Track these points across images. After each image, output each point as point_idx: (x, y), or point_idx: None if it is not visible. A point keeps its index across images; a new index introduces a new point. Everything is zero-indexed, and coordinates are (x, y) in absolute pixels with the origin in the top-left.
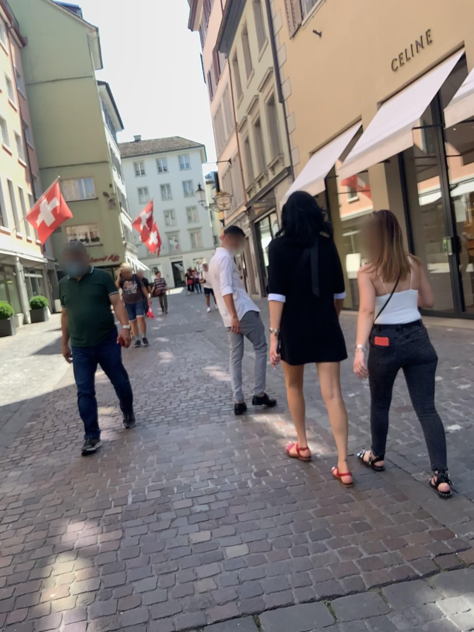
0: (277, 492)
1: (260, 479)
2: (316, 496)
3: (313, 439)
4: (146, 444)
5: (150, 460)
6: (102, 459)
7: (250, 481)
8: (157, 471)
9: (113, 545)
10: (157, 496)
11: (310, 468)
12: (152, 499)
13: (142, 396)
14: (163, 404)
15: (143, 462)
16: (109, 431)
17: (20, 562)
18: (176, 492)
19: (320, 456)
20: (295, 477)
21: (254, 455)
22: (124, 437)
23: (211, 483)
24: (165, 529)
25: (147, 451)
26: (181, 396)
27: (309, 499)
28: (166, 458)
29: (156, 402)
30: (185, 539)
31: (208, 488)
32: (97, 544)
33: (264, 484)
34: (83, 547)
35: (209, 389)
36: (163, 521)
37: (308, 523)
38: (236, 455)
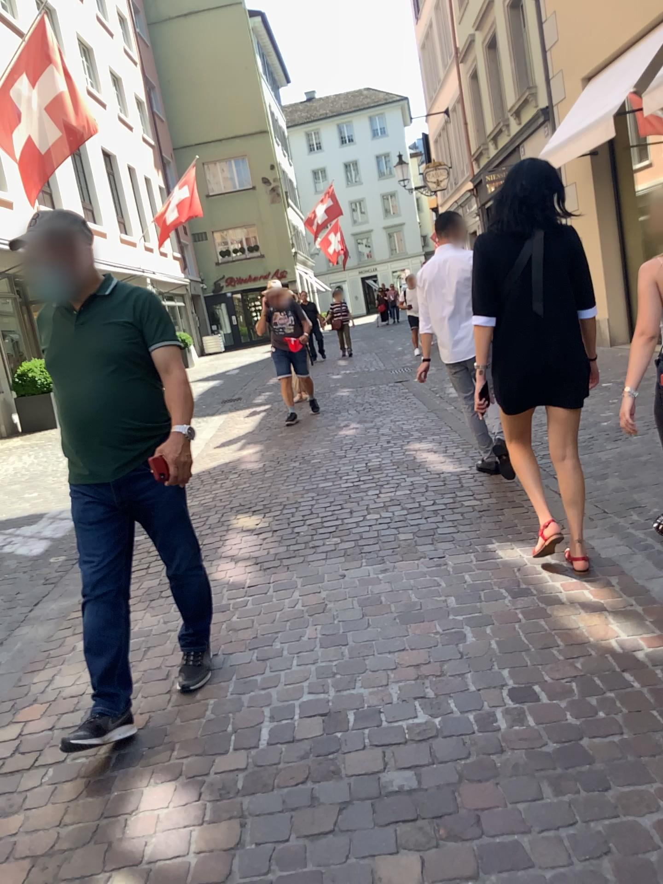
0: (562, 752)
1: (523, 711)
2: (656, 776)
3: (622, 609)
4: (304, 598)
5: (309, 637)
6: (229, 626)
7: (502, 715)
8: (320, 665)
9: (217, 867)
10: (316, 731)
11: (628, 686)
12: (304, 741)
13: (305, 498)
14: (339, 515)
15: (296, 641)
16: (246, 565)
17: (41, 883)
18: (352, 726)
19: (646, 656)
20: (597, 711)
21: (504, 642)
22: (269, 581)
23: (421, 709)
24: (325, 836)
25: (305, 615)
26: (370, 502)
27: (639, 784)
28: (338, 636)
29: (326, 512)
30: (368, 878)
31: (415, 726)
32: (188, 858)
33: (532, 726)
34: (160, 862)
35: (416, 488)
36: (322, 810)
37: (650, 864)
38: (470, 639)
